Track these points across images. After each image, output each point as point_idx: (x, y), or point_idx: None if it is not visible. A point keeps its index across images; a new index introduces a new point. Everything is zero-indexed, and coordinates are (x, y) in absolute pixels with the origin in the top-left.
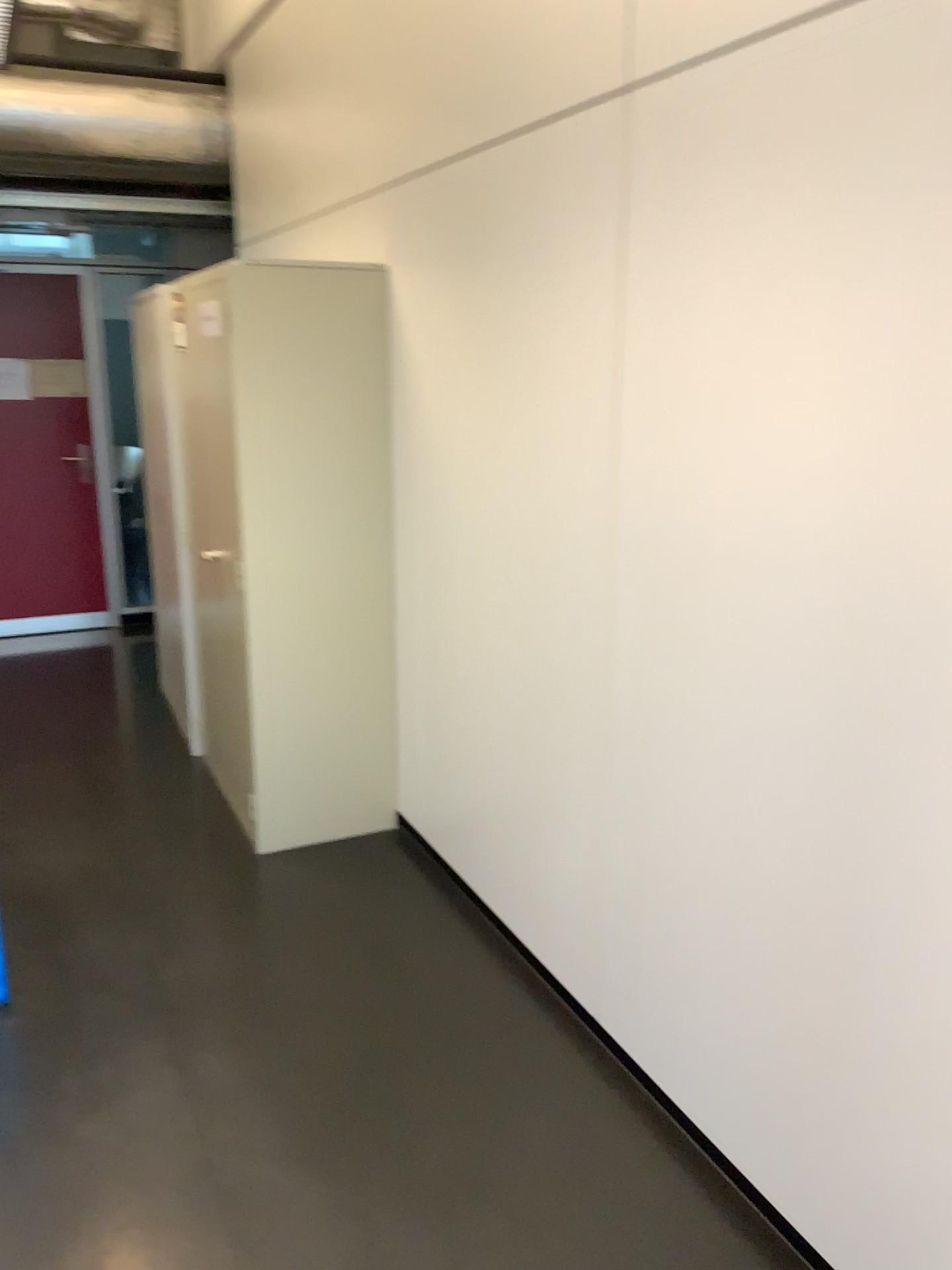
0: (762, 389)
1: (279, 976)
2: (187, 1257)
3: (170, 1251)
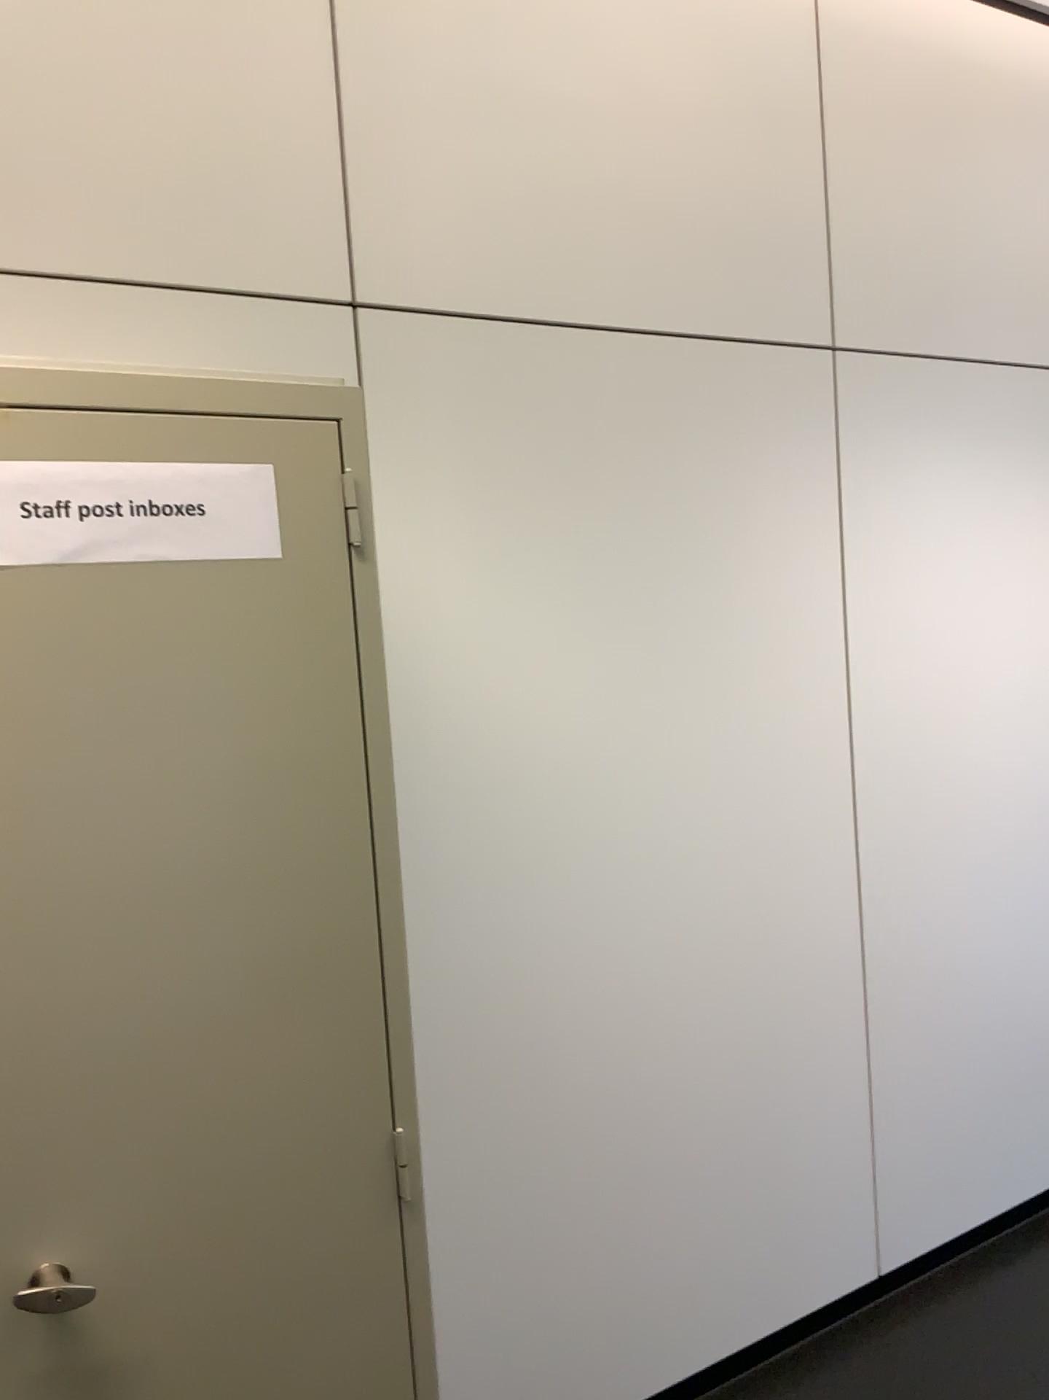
0: (996, 599)
1: None
2: None
3: None
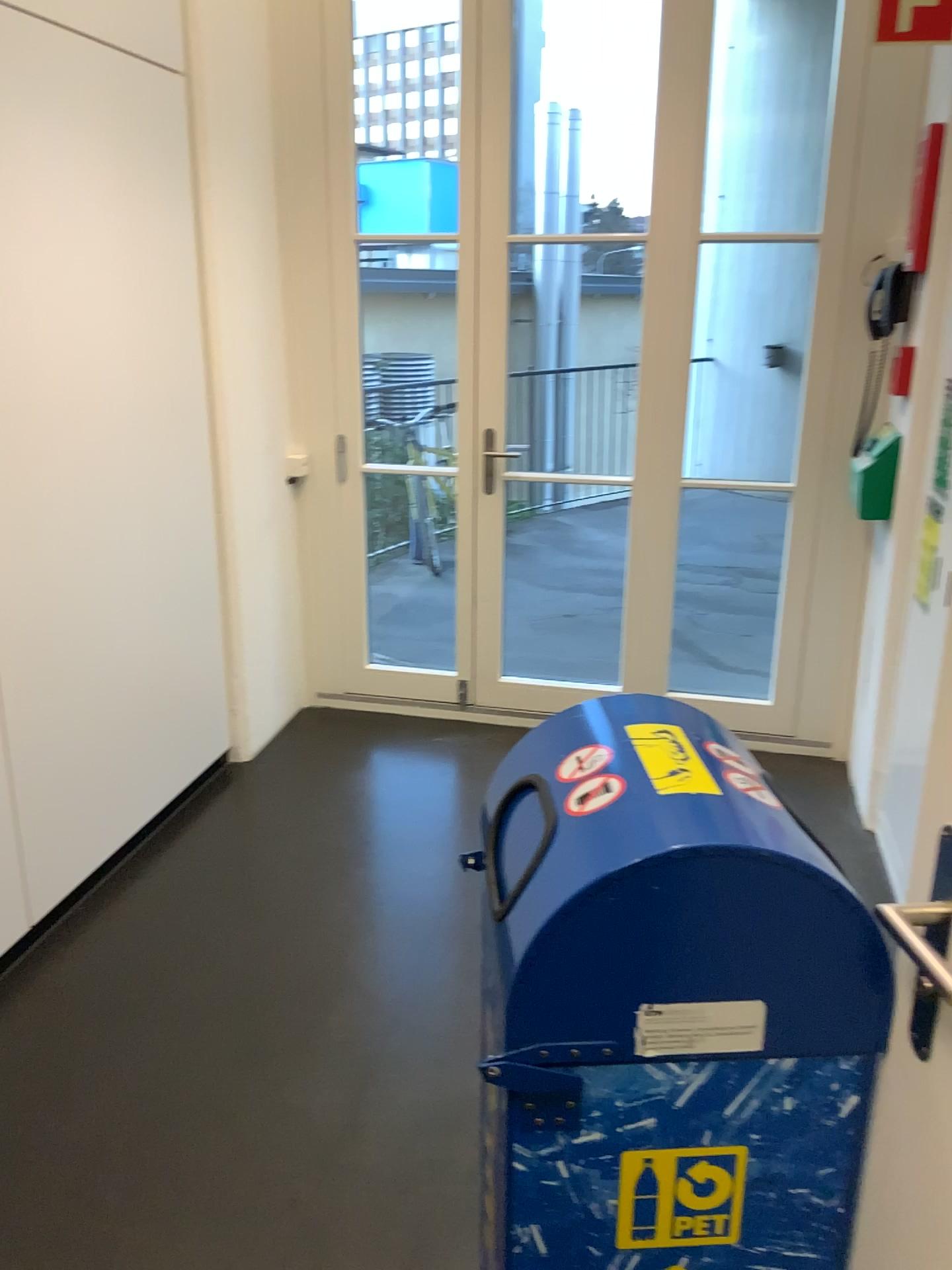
0: (93, 282)
1: (152, 1167)
2: (459, 943)
3: (467, 949)
